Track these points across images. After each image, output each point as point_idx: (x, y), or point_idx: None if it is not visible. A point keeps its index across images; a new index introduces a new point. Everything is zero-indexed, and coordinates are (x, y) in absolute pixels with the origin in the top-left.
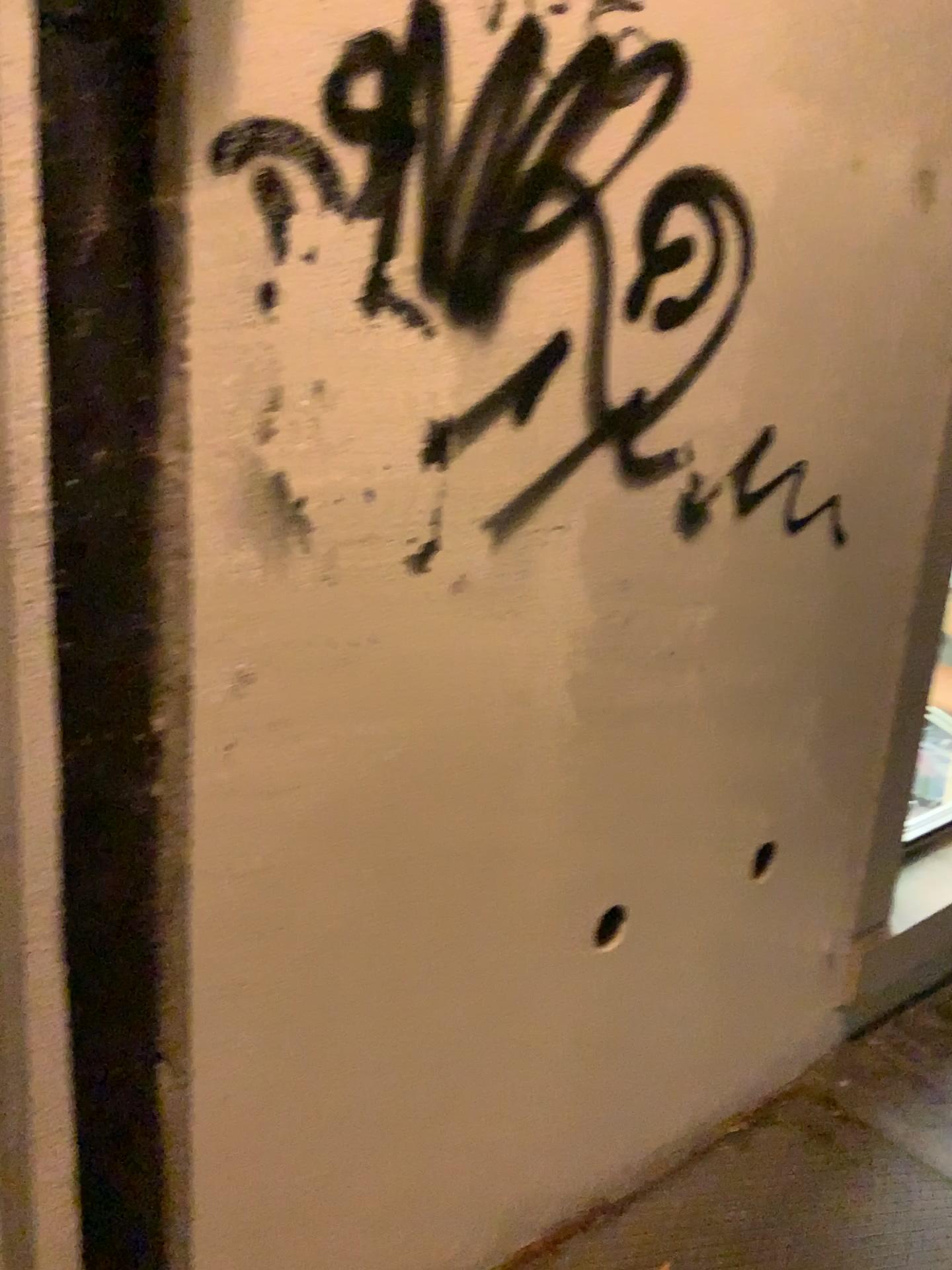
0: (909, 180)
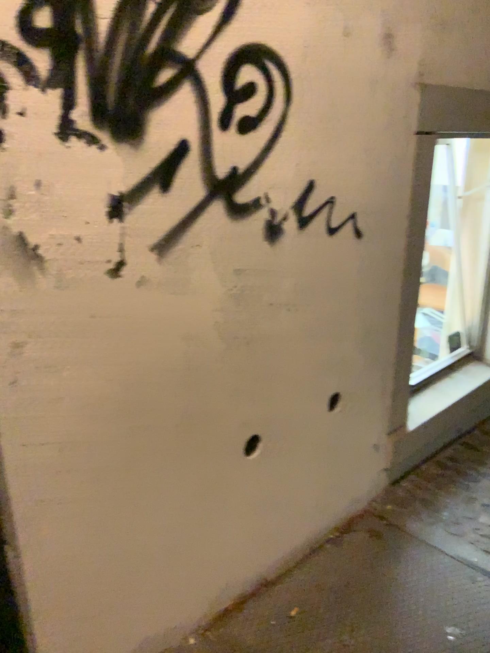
0: (376, 41)
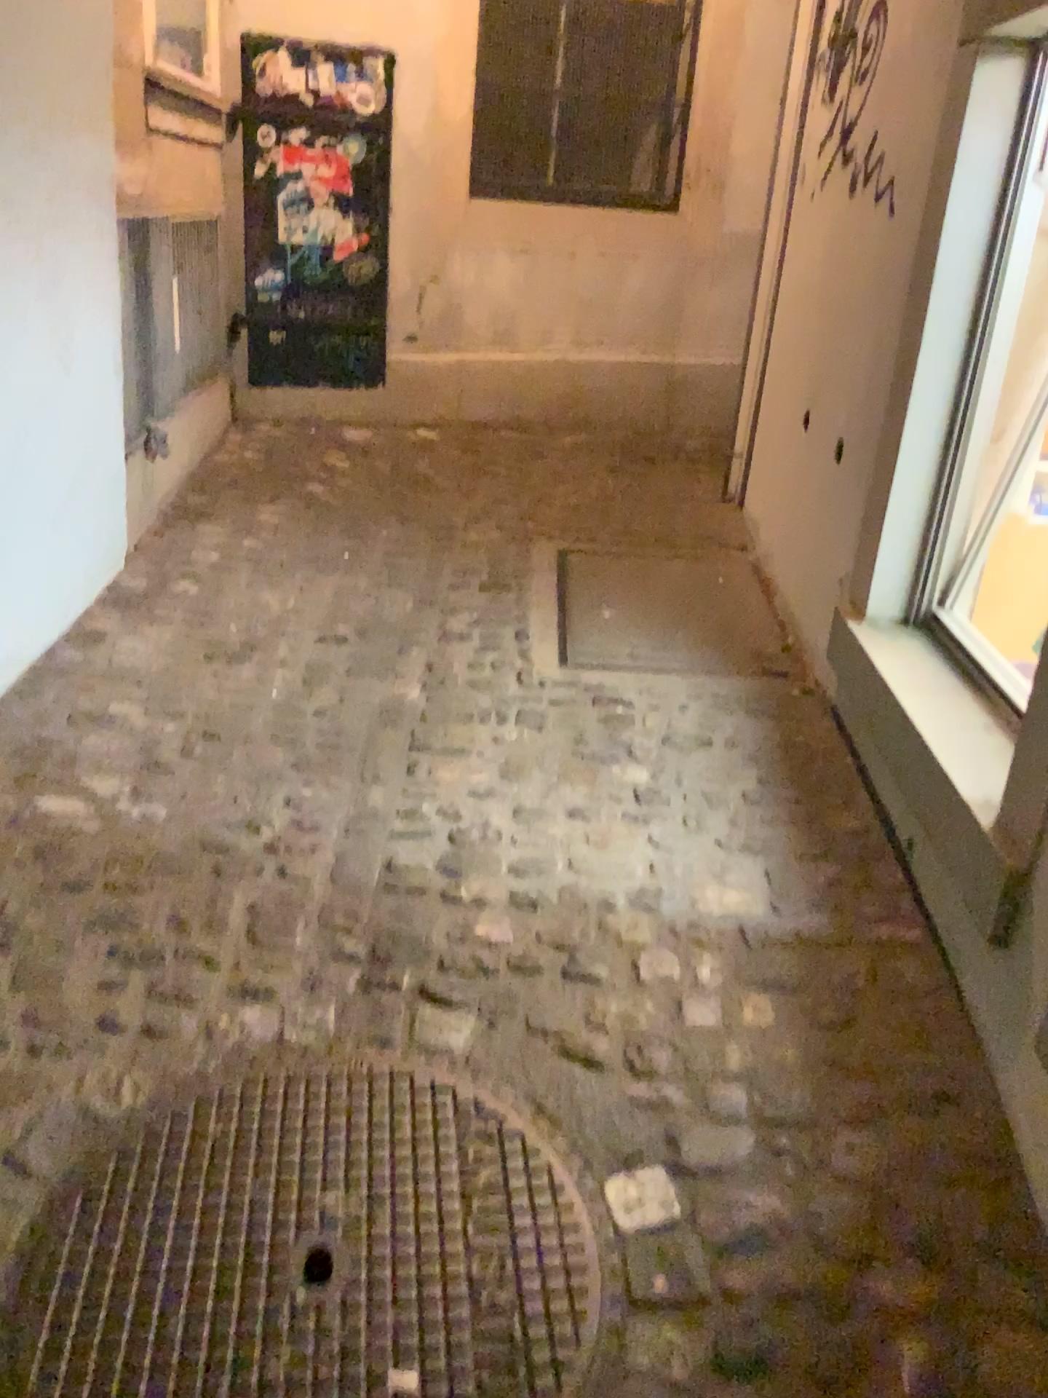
0: None
